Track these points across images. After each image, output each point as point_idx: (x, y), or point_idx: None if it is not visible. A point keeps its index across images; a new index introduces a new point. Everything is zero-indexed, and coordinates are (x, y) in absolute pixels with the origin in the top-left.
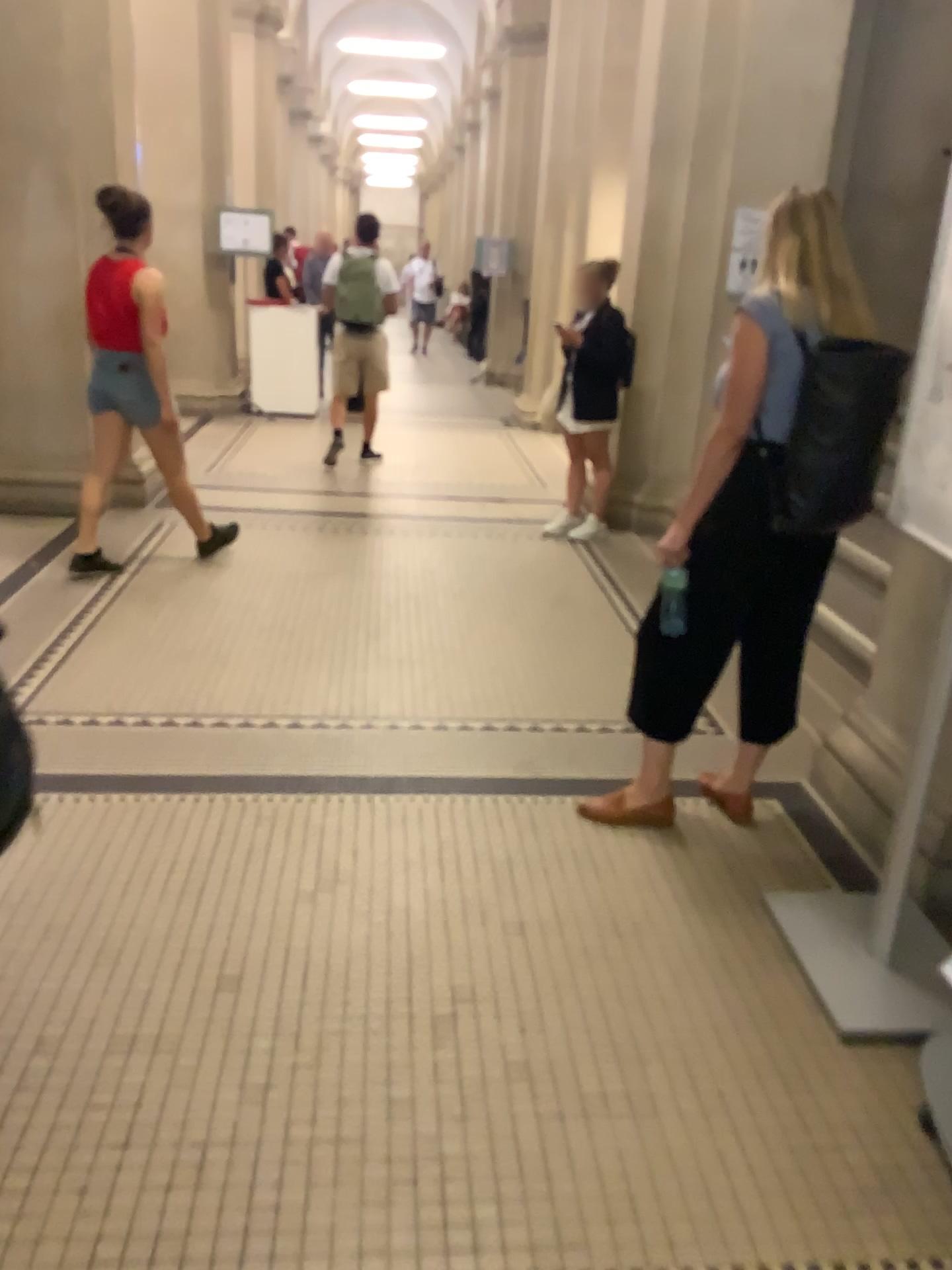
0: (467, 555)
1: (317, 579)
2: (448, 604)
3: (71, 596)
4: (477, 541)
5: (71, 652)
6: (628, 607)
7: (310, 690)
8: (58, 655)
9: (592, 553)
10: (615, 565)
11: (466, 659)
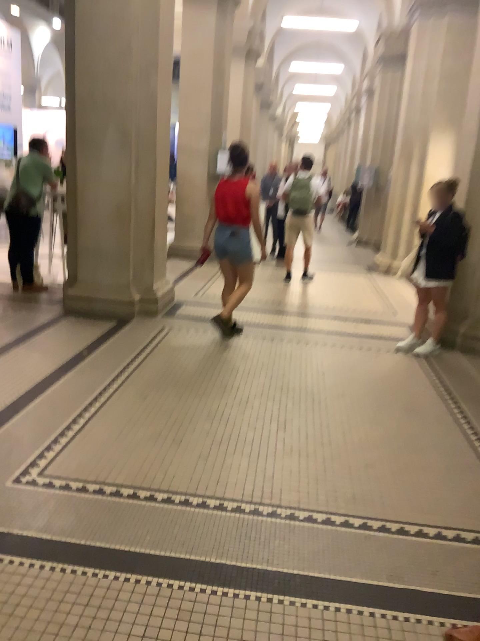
0: (347, 362)
1: (251, 375)
2: (335, 401)
3: (100, 378)
4: (354, 353)
5: (89, 422)
6: (459, 412)
7: (237, 470)
8: (80, 424)
9: (430, 366)
10: (446, 376)
11: (347, 450)
